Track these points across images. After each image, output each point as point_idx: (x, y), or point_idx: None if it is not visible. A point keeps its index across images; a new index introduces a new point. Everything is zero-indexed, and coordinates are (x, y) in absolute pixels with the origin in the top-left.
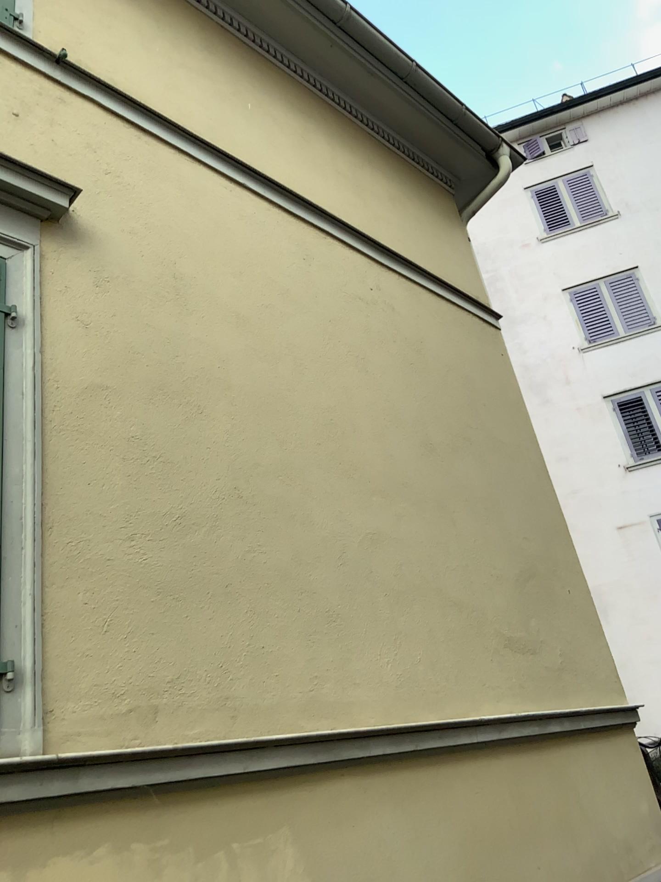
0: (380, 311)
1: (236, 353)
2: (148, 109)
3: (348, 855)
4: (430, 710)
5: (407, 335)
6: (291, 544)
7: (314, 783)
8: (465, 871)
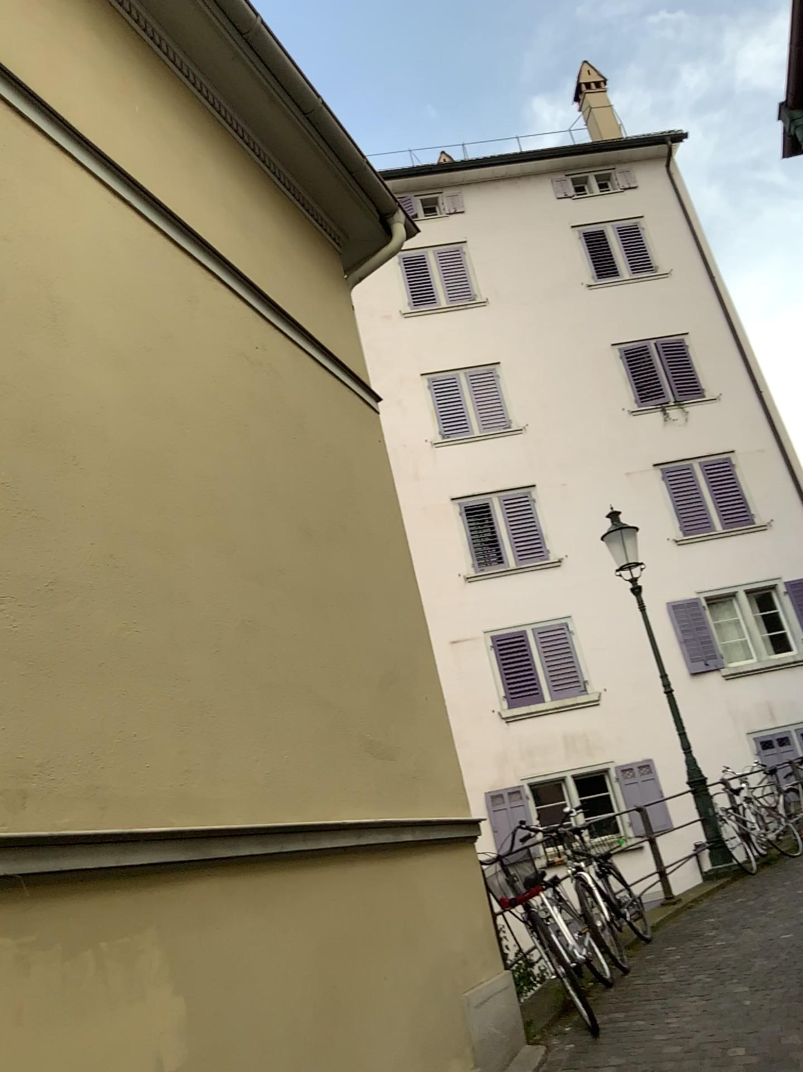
0: (262, 374)
1: (115, 402)
2: (28, 90)
3: (213, 958)
4: (295, 812)
5: (288, 406)
6: (167, 625)
7: (181, 883)
8: (319, 978)
